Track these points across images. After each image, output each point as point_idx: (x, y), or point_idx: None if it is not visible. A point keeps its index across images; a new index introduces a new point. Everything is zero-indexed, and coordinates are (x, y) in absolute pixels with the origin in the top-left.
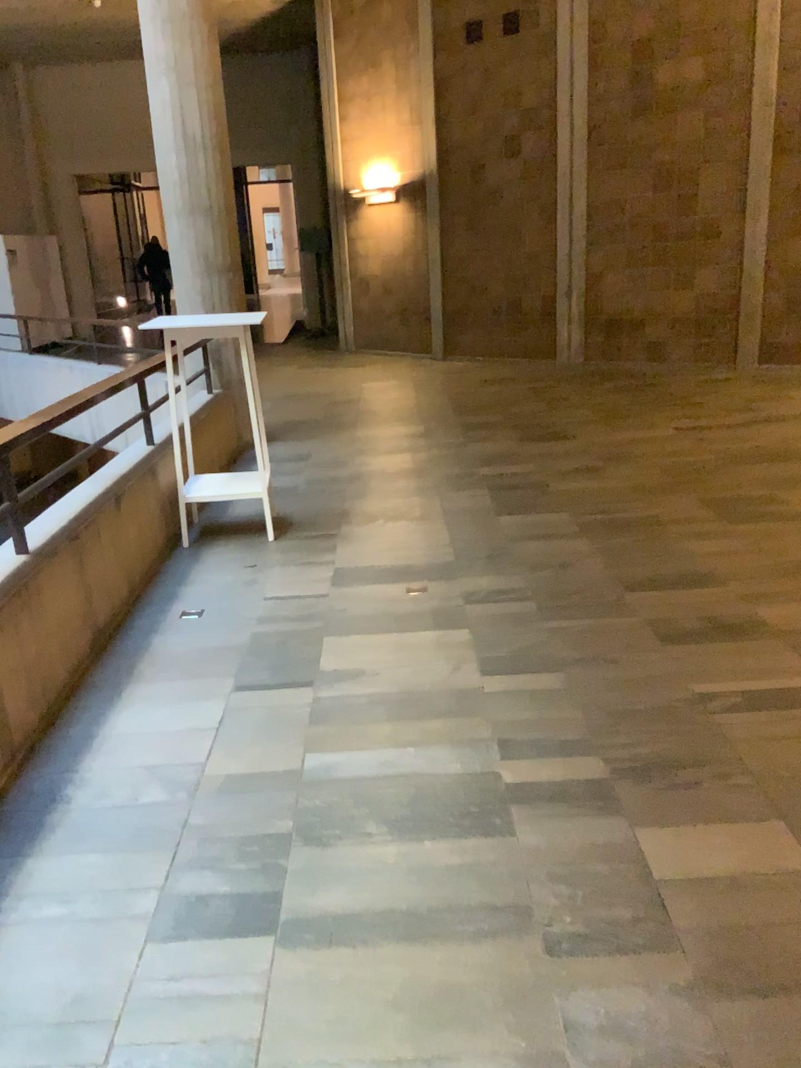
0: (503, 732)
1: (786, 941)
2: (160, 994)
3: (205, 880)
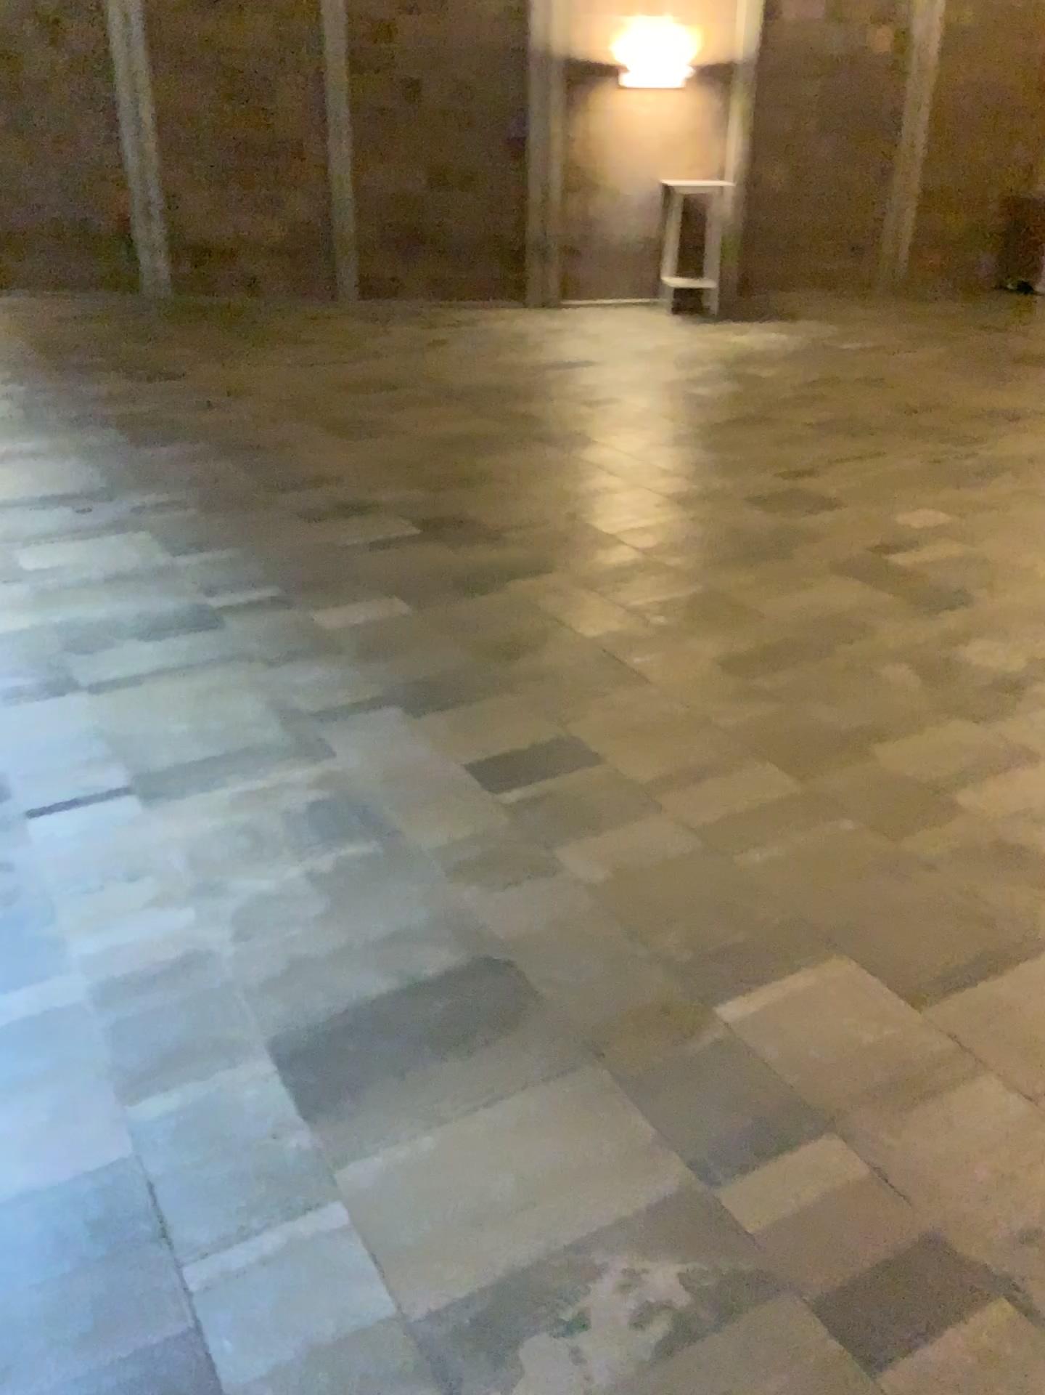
0: (198, 581)
1: (397, 637)
2: (19, 722)
3: (12, 678)
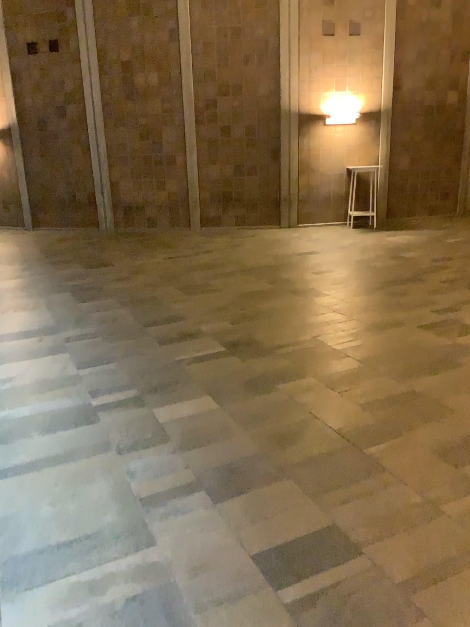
0: (89, 390)
1: (209, 433)
2: None
3: None
